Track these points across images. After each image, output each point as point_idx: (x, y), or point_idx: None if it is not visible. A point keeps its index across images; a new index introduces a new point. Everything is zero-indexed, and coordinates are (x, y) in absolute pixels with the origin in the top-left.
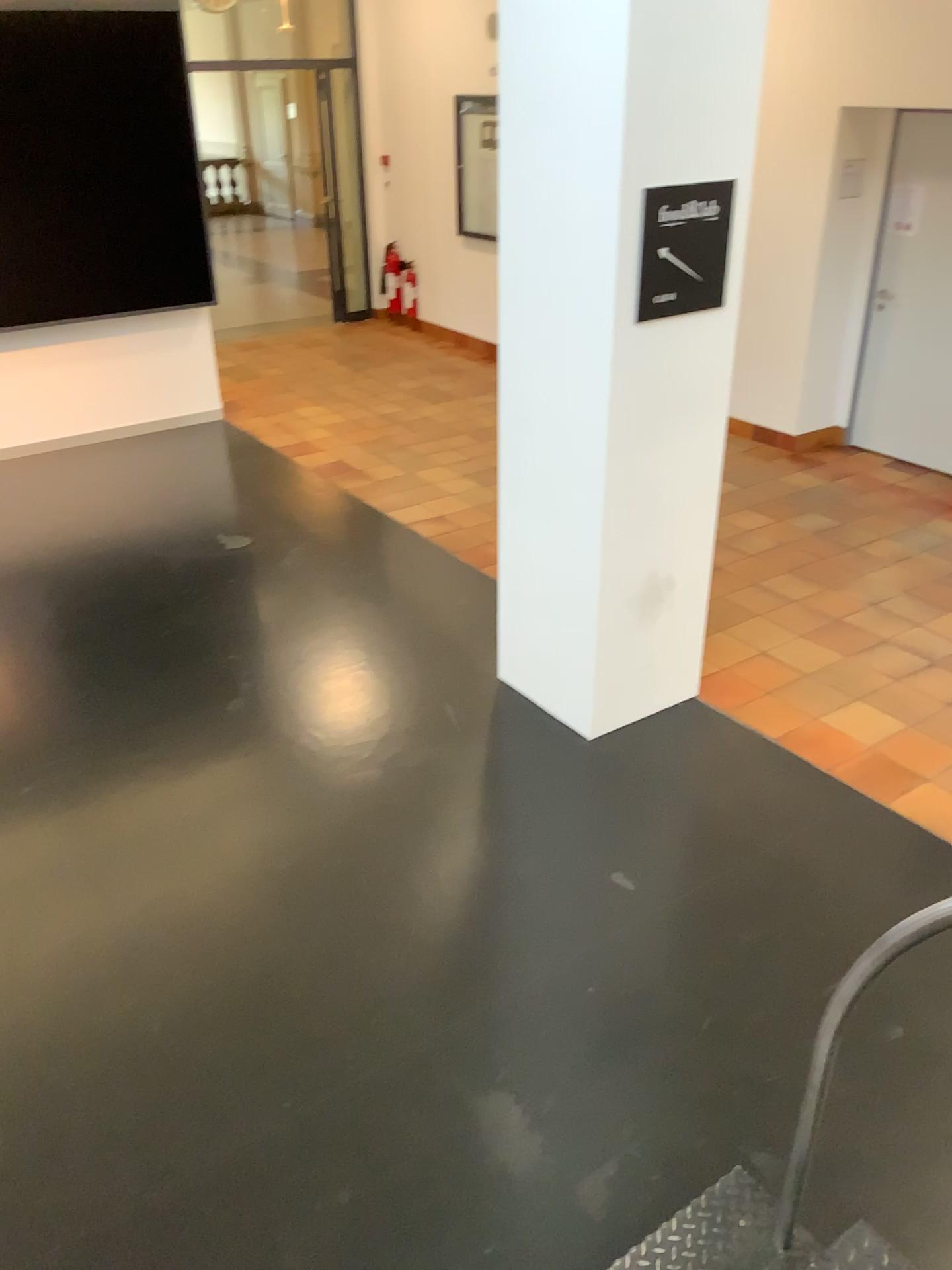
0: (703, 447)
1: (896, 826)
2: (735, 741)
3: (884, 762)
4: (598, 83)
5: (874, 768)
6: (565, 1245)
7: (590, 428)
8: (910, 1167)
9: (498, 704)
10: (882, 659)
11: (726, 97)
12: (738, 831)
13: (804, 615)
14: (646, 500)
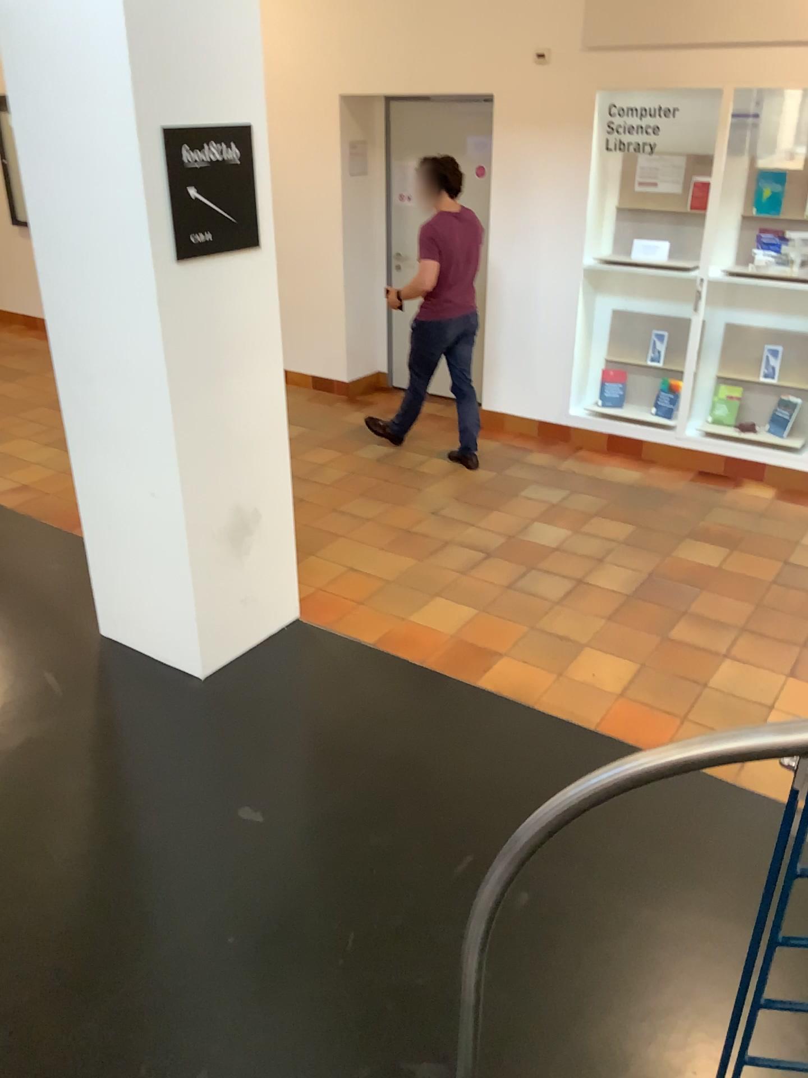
0: (264, 382)
1: (487, 703)
2: (336, 653)
3: (467, 647)
4: (100, 18)
5: (460, 654)
6: None
7: (148, 370)
8: (556, 1033)
9: (101, 661)
10: (451, 558)
11: (232, 41)
12: (351, 738)
13: (380, 530)
14: (217, 436)
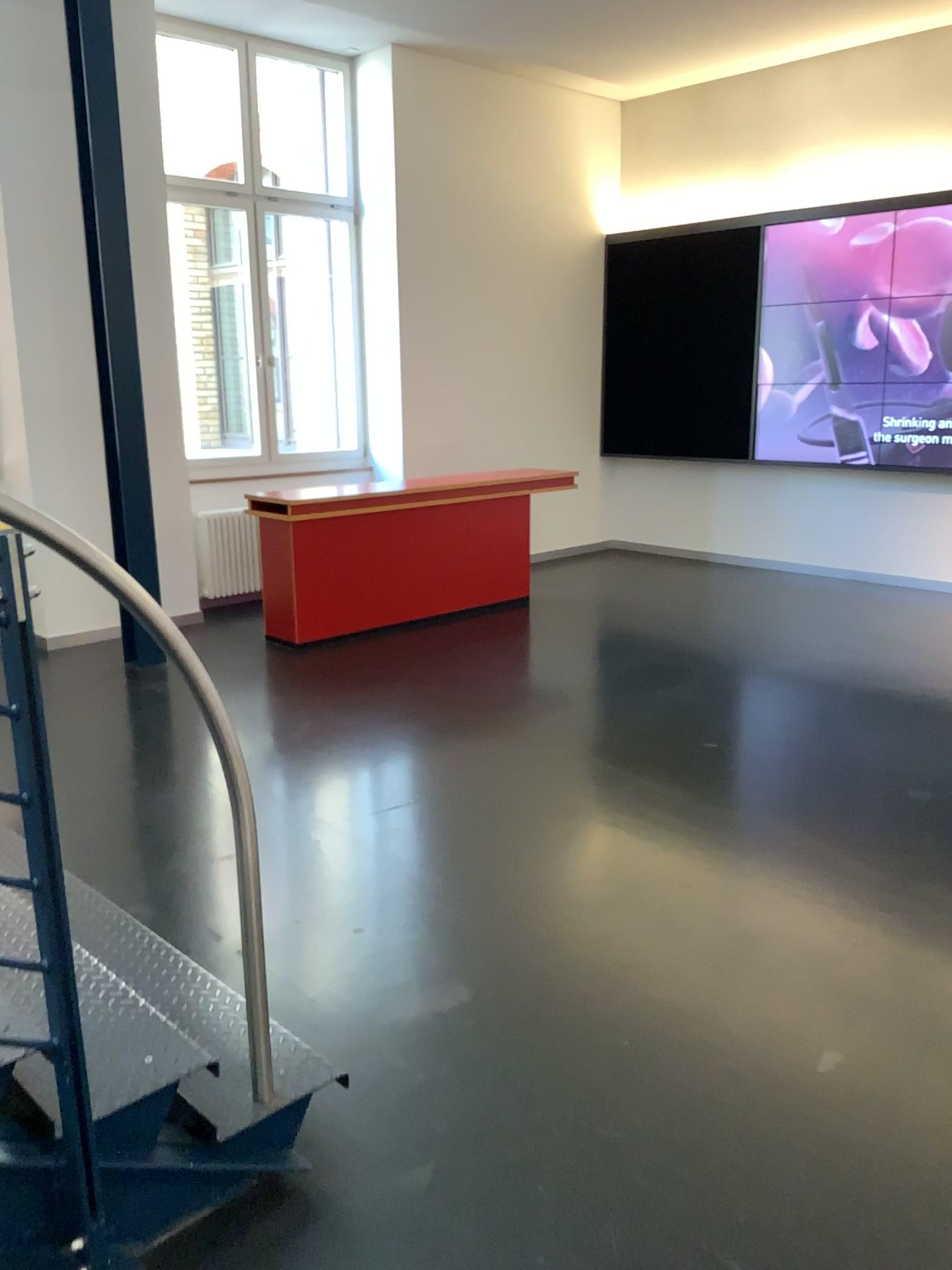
0: None
1: None
2: None
3: None
4: None
5: None
6: (323, 1039)
7: None
8: None
9: None
10: None
11: None
12: None
13: None
14: None
